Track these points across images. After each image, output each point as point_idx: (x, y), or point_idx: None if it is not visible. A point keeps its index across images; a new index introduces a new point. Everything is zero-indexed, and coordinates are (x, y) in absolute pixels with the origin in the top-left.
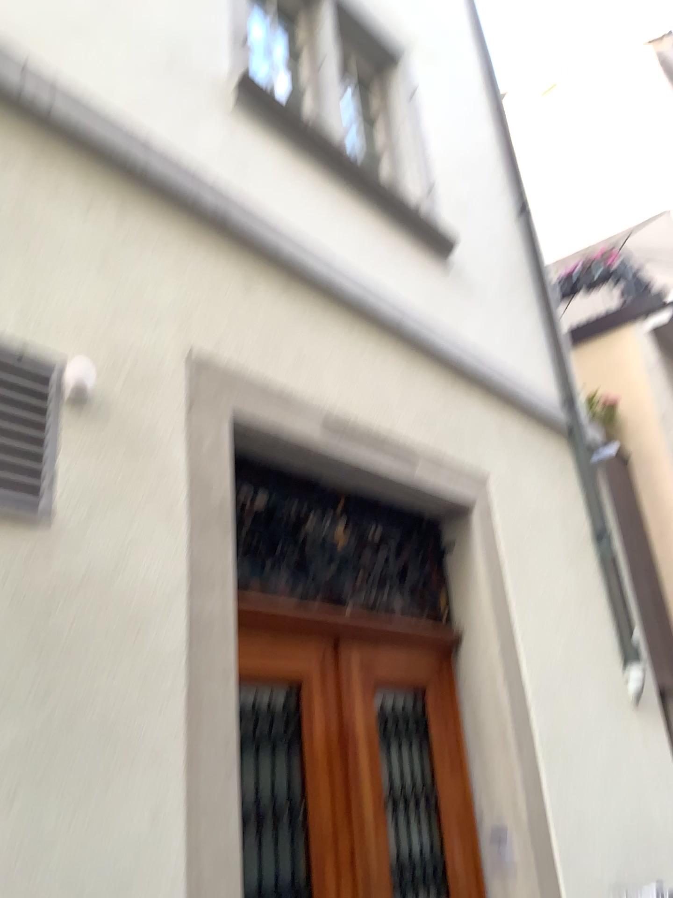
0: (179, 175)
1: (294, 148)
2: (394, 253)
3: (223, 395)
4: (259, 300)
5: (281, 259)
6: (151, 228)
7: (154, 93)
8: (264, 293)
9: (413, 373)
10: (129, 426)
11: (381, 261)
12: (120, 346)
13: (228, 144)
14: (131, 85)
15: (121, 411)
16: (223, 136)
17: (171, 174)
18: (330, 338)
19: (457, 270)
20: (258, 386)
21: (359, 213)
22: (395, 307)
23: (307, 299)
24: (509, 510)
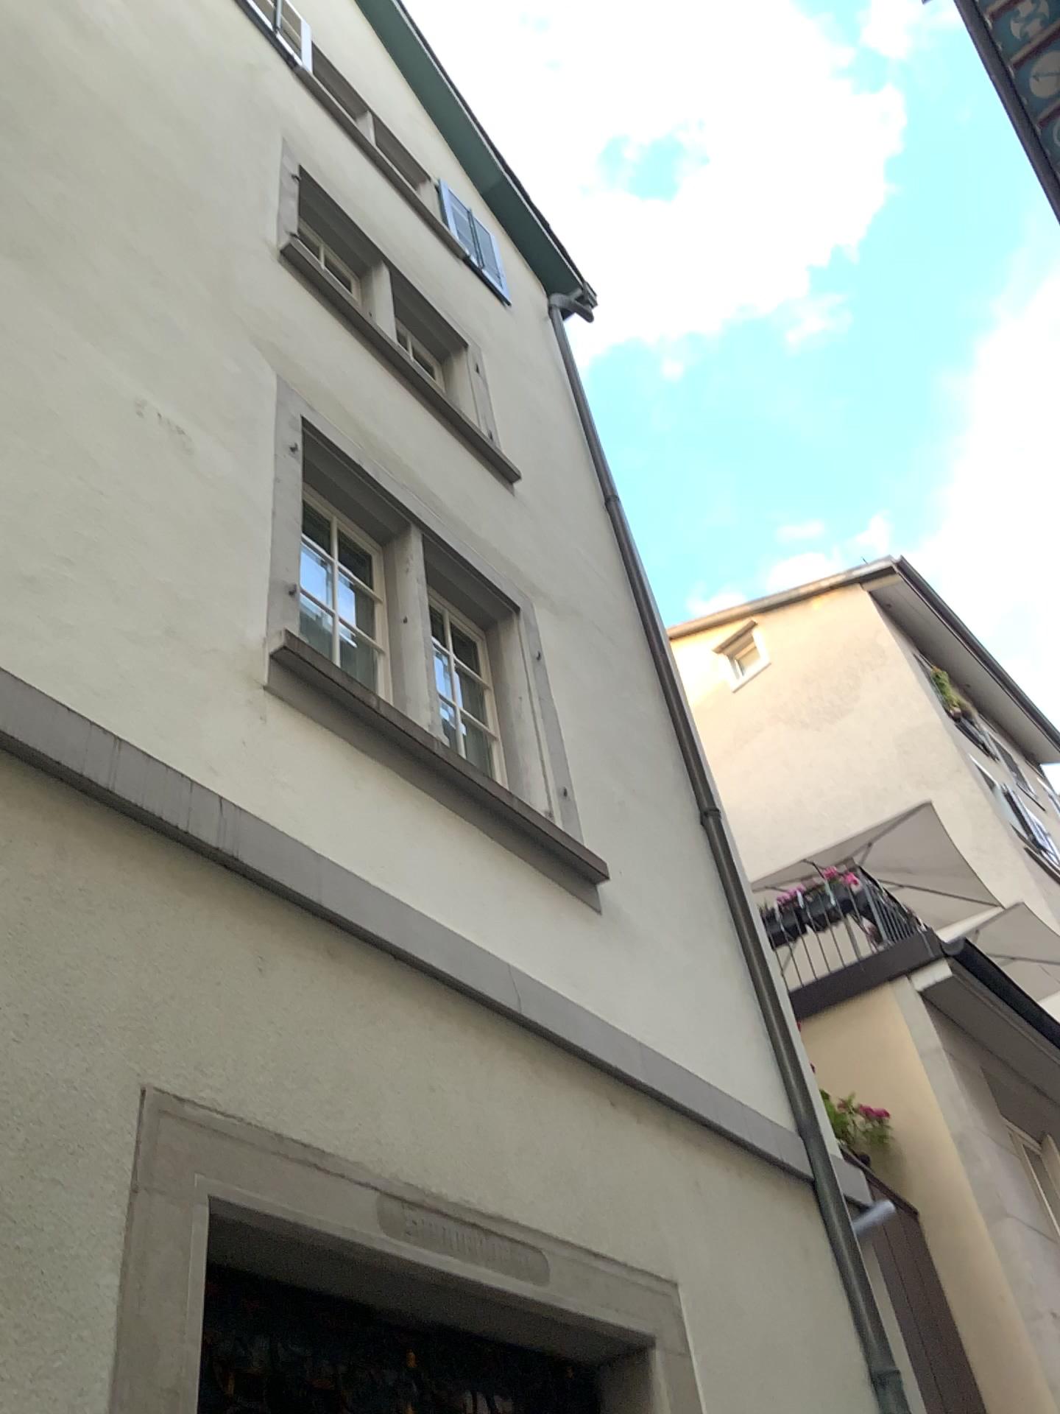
0: (161, 792)
1: (351, 742)
2: (507, 894)
3: (197, 1162)
4: (278, 986)
5: (319, 916)
6: (105, 878)
7: (138, 673)
8: (286, 974)
9: (538, 1095)
10: (13, 1238)
11: (485, 909)
12: (20, 1085)
13: (248, 742)
14: (102, 663)
15: (3, 1208)
16: (240, 730)
17: (148, 792)
18: (396, 1042)
19: (608, 914)
20: (264, 1139)
21: (451, 833)
22: (507, 982)
23: (359, 978)
24: (713, 1342)
